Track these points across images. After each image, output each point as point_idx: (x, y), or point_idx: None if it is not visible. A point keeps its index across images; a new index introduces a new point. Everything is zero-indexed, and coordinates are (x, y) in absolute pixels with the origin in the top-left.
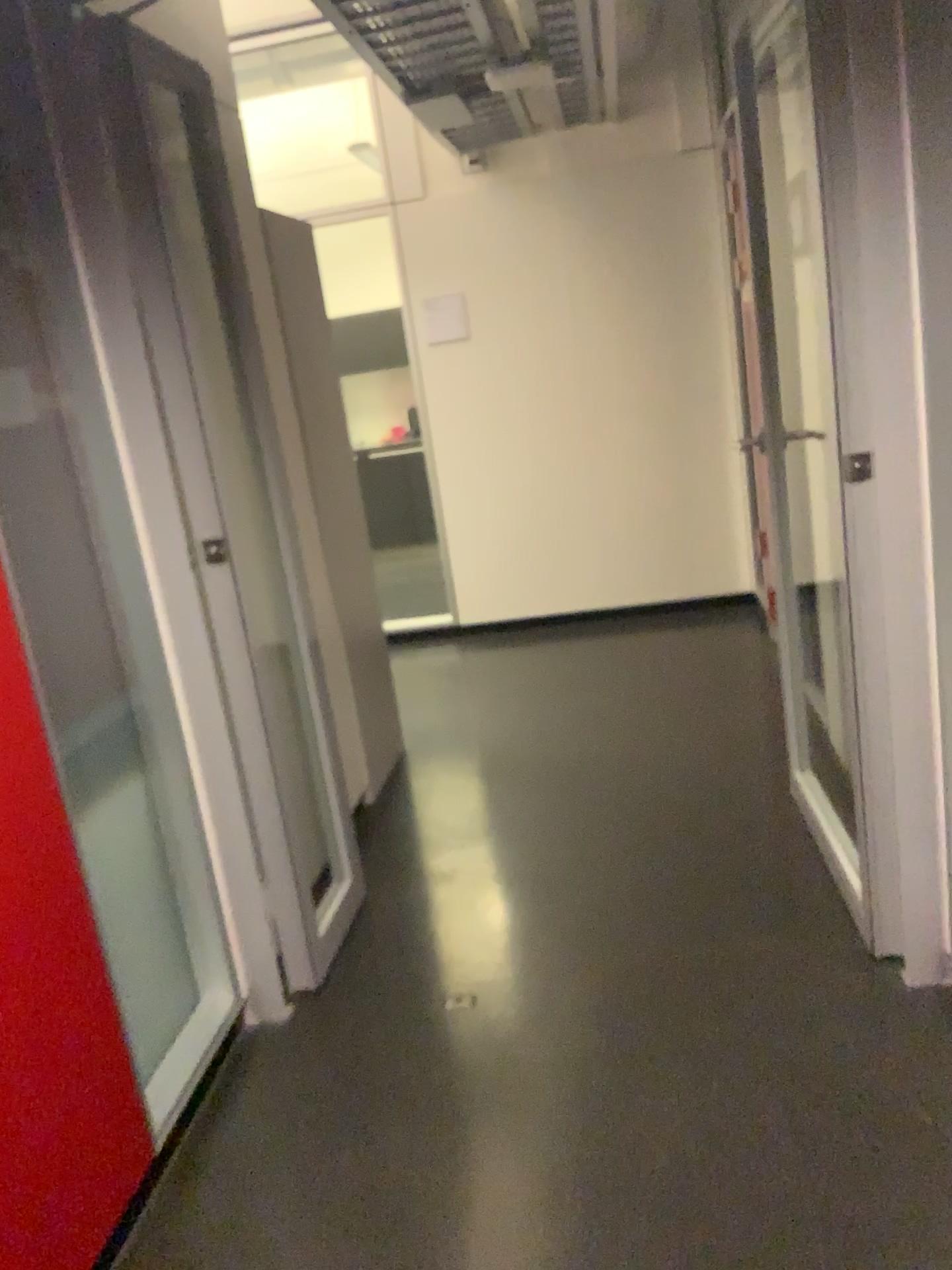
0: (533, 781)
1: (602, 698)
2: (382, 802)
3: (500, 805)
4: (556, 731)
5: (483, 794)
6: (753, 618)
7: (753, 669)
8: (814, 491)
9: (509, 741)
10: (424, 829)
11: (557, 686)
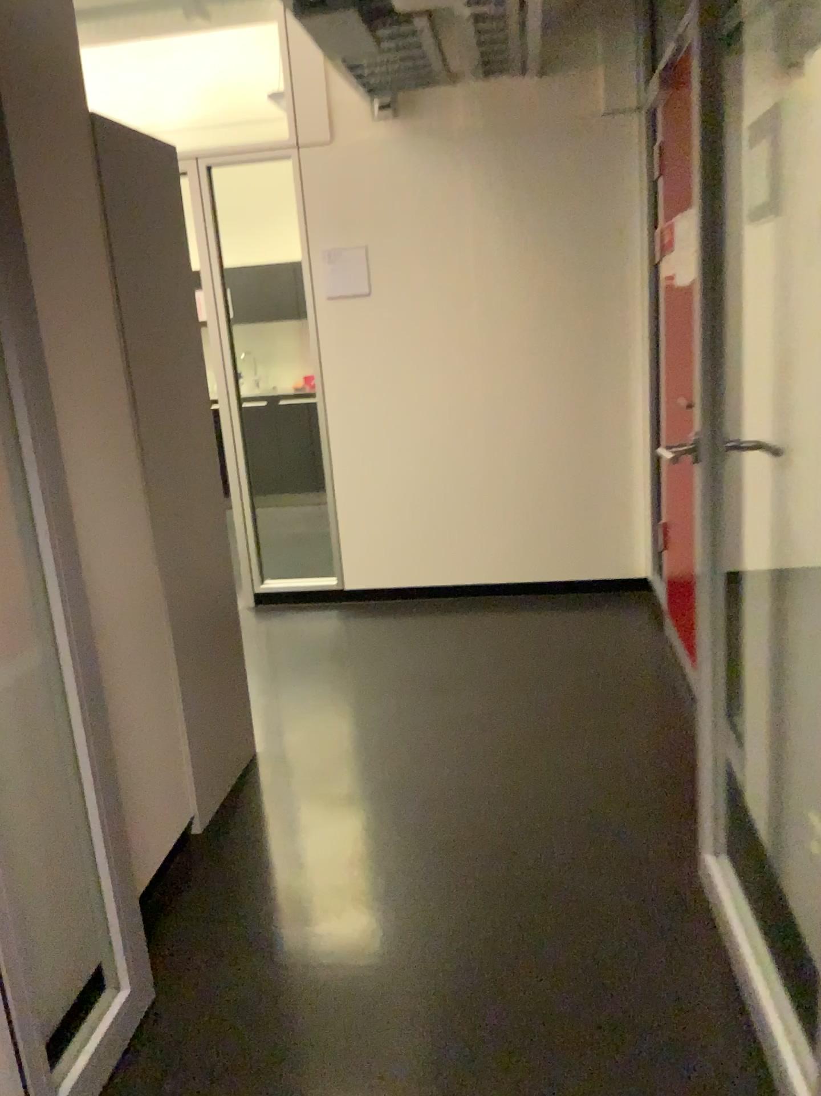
0: (392, 818)
1: (482, 700)
2: (212, 832)
3: (348, 854)
4: (427, 743)
5: (330, 833)
6: (648, 607)
7: (649, 679)
8: (752, 511)
9: (372, 751)
10: (251, 884)
11: (435, 678)
